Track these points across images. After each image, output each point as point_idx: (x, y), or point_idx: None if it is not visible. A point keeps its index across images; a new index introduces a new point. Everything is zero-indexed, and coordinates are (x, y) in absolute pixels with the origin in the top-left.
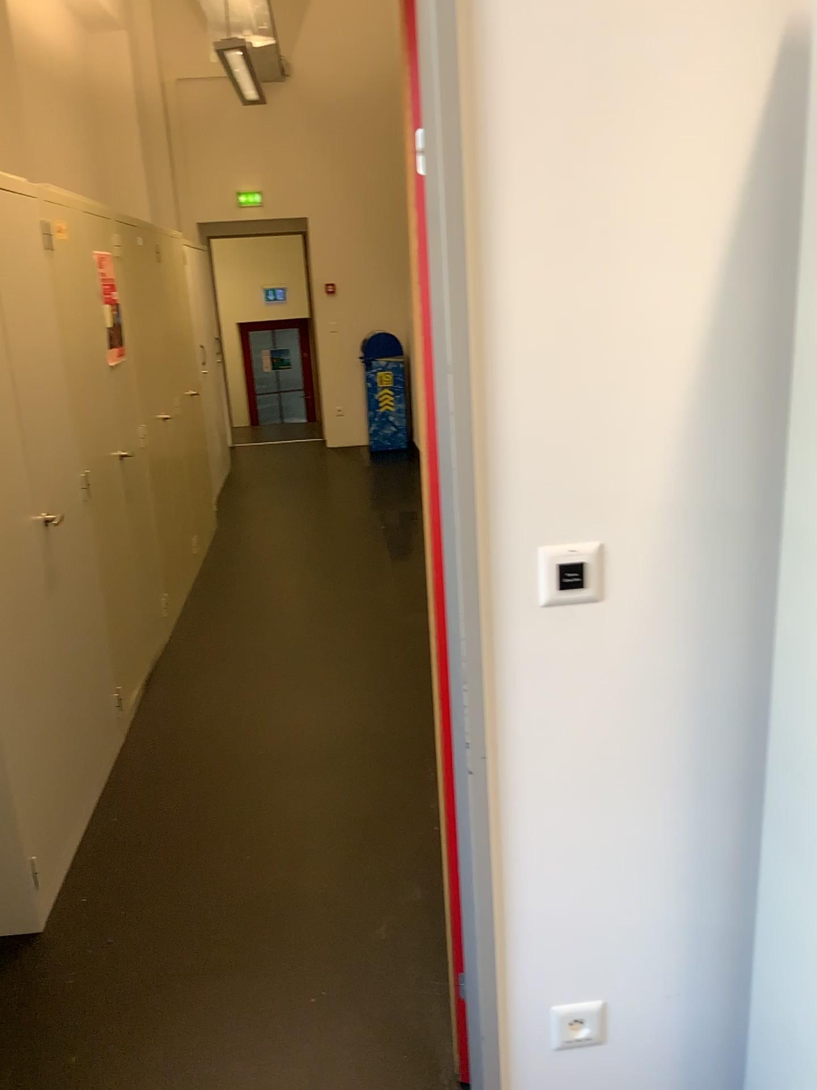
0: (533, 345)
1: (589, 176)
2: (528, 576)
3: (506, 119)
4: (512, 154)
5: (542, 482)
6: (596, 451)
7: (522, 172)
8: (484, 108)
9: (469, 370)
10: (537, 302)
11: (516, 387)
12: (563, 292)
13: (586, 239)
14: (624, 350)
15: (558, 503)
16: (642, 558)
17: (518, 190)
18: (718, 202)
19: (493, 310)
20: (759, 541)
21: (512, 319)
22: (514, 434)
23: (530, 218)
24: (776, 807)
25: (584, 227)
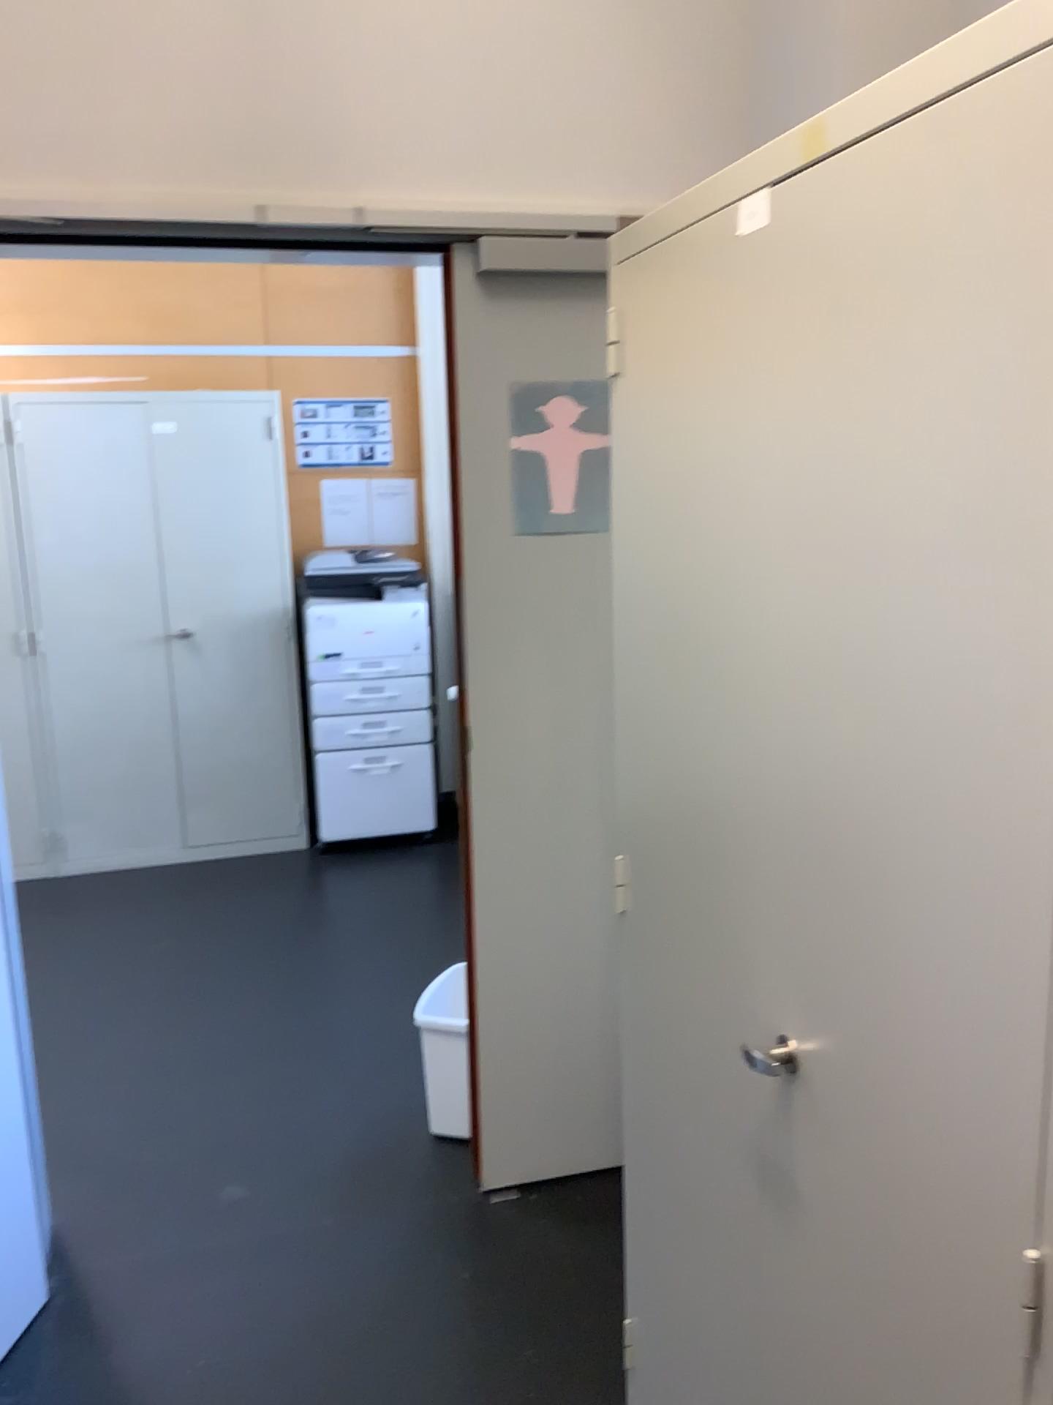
0: None
1: None
2: None
3: None
4: None
5: None
6: None
7: None
8: None
9: None
10: None
11: None
12: None
13: None
14: None
15: None
16: None
17: None
18: None
19: None
20: None
21: None
22: None
23: None
24: None
25: None
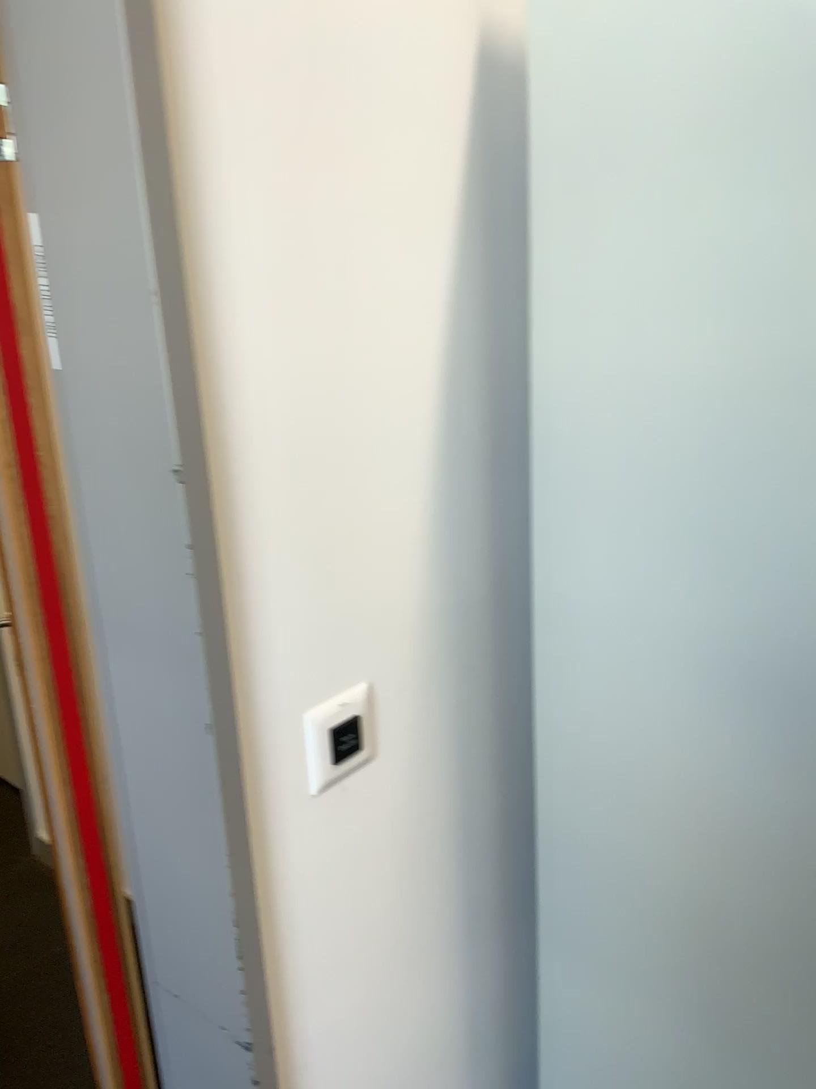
0: (272, 426)
1: (317, 179)
2: (294, 760)
3: (211, 76)
4: (224, 134)
5: (299, 623)
6: (354, 563)
7: (238, 162)
8: (182, 51)
9: (198, 475)
10: (272, 361)
11: (256, 491)
12: (301, 345)
13: (322, 270)
14: (370, 422)
15: (320, 646)
16: (407, 687)
17: (237, 191)
18: (441, 228)
19: (219, 377)
20: (498, 627)
21: (243, 390)
22: (261, 562)
23: (255, 236)
24: (567, 922)
25: (318, 251)
